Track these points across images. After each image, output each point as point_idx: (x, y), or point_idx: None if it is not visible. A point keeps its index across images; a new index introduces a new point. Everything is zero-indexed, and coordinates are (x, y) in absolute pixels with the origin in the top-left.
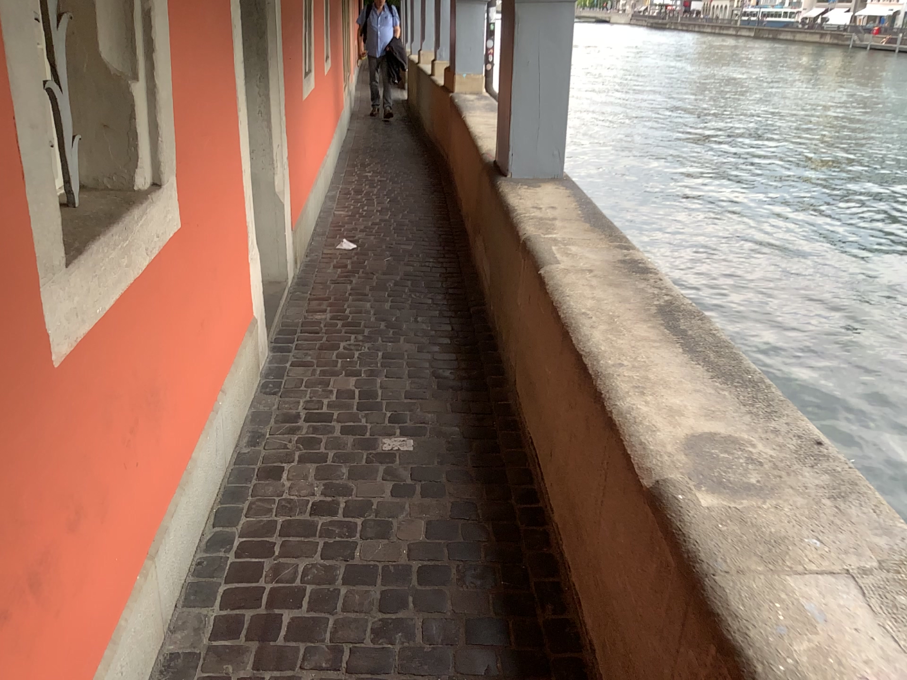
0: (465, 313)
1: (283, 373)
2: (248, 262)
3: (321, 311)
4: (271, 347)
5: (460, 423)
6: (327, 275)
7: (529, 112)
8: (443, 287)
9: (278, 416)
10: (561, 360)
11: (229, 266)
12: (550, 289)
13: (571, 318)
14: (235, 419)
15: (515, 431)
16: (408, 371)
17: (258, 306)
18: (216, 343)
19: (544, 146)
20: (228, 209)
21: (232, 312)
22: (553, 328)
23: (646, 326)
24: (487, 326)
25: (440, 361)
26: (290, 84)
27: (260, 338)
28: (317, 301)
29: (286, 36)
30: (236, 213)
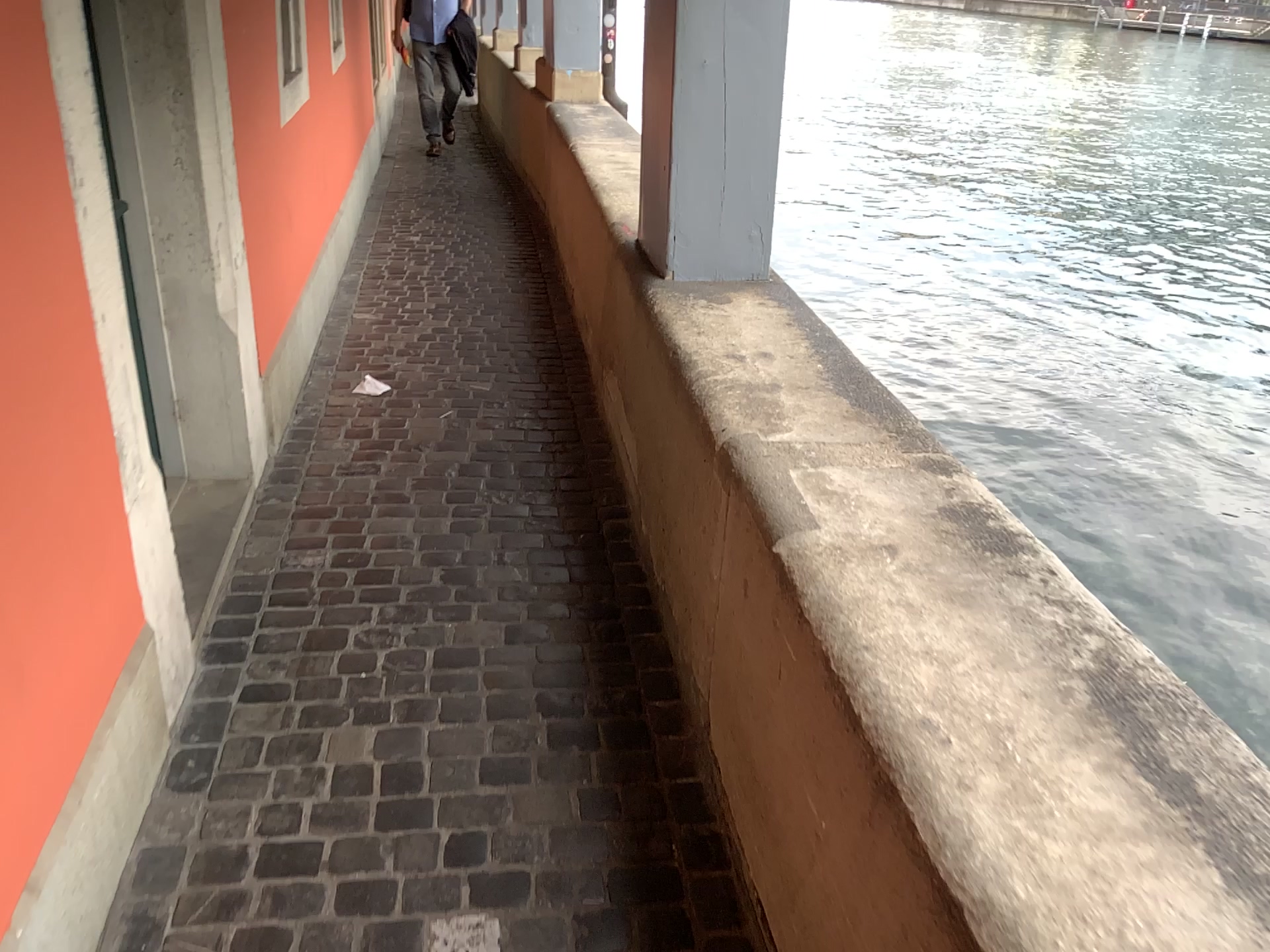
0: (593, 536)
1: (228, 716)
2: (125, 518)
3: (319, 544)
4: (207, 650)
5: (602, 846)
6: (334, 453)
7: (707, 159)
8: (549, 477)
9: (203, 852)
10: (868, 839)
11: (48, 568)
12: (812, 615)
13: (889, 735)
14: (84, 914)
15: (721, 866)
16: (489, 699)
17: (160, 595)
18: (3, 787)
19: (735, 222)
20: (39, 434)
21: (65, 669)
22: (833, 737)
23: (1085, 765)
24: (637, 572)
25: (551, 665)
26: (244, 103)
27: (172, 654)
28: (312, 518)
29: (230, 8)
30: (72, 432)
